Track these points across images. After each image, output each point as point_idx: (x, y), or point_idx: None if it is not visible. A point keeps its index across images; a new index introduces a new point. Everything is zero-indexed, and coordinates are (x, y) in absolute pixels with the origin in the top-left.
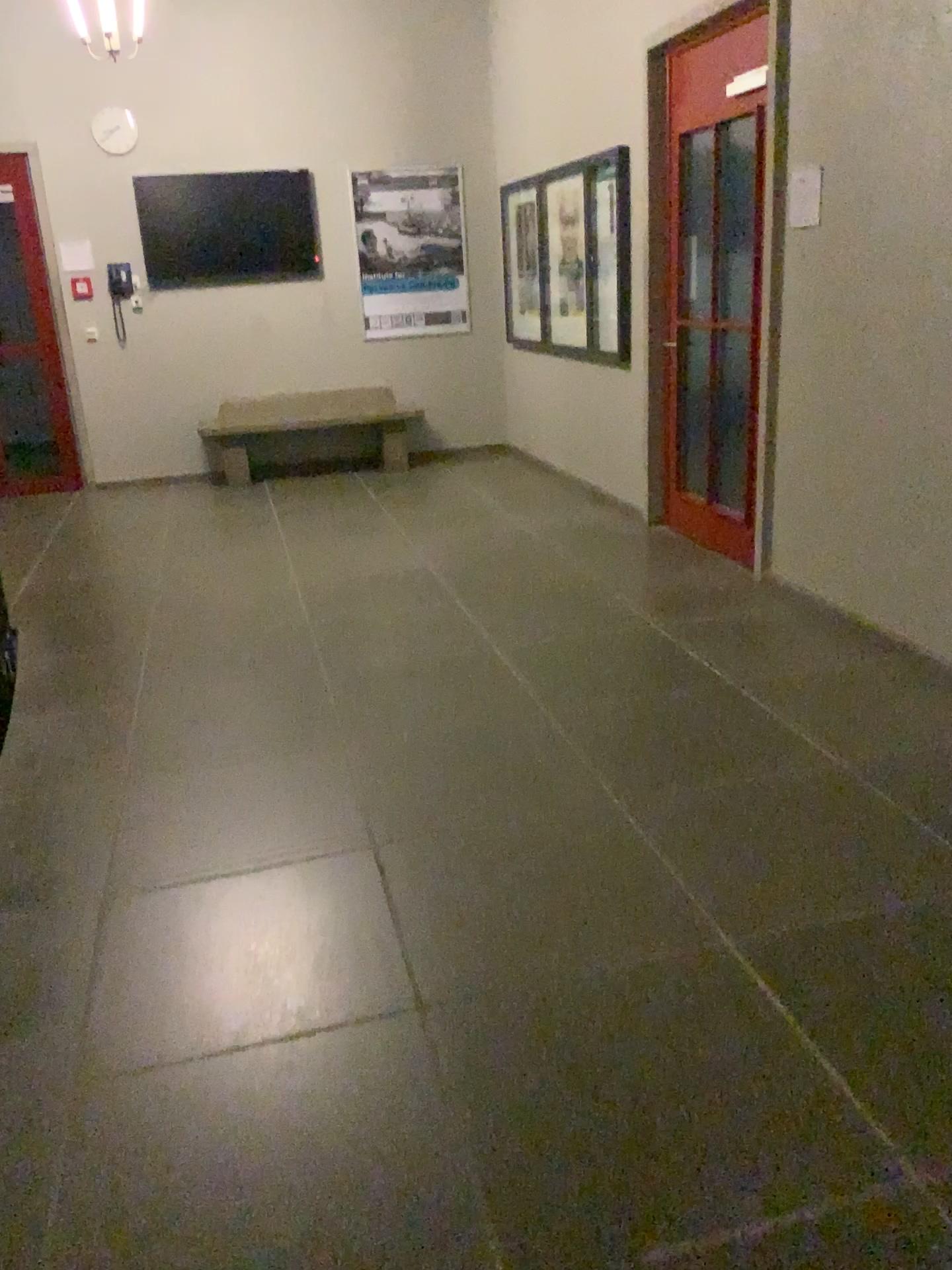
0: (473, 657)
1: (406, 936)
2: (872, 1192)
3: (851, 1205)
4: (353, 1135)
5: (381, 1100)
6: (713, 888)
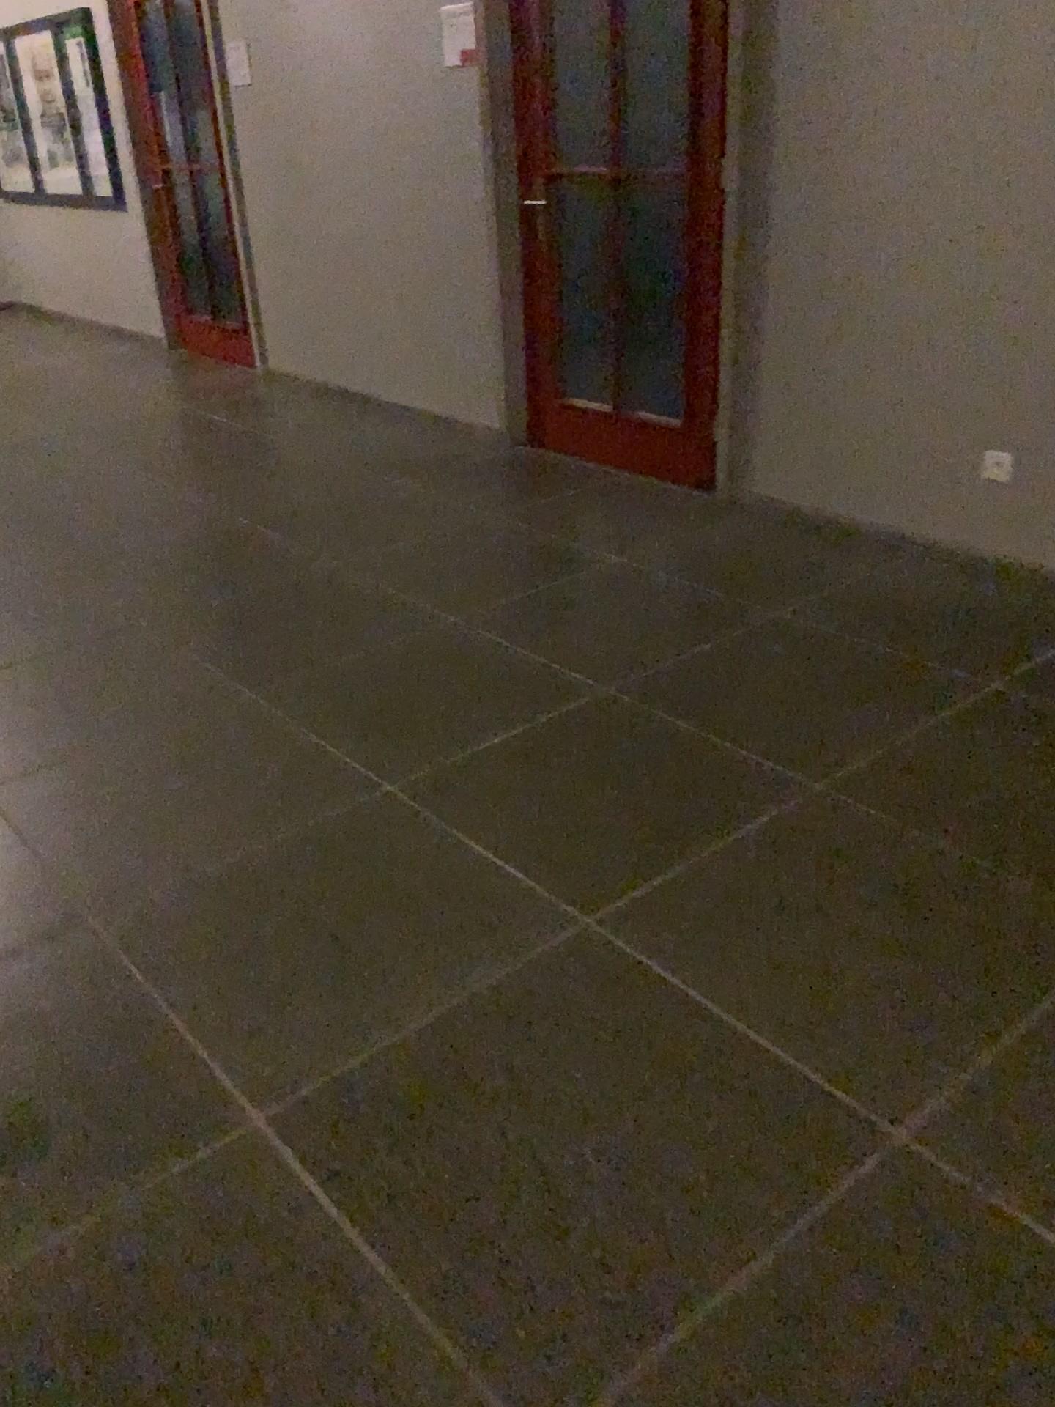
0: (42, 437)
1: (47, 550)
2: (313, 568)
3: (303, 573)
4: (46, 608)
5: (57, 597)
6: (234, 505)
